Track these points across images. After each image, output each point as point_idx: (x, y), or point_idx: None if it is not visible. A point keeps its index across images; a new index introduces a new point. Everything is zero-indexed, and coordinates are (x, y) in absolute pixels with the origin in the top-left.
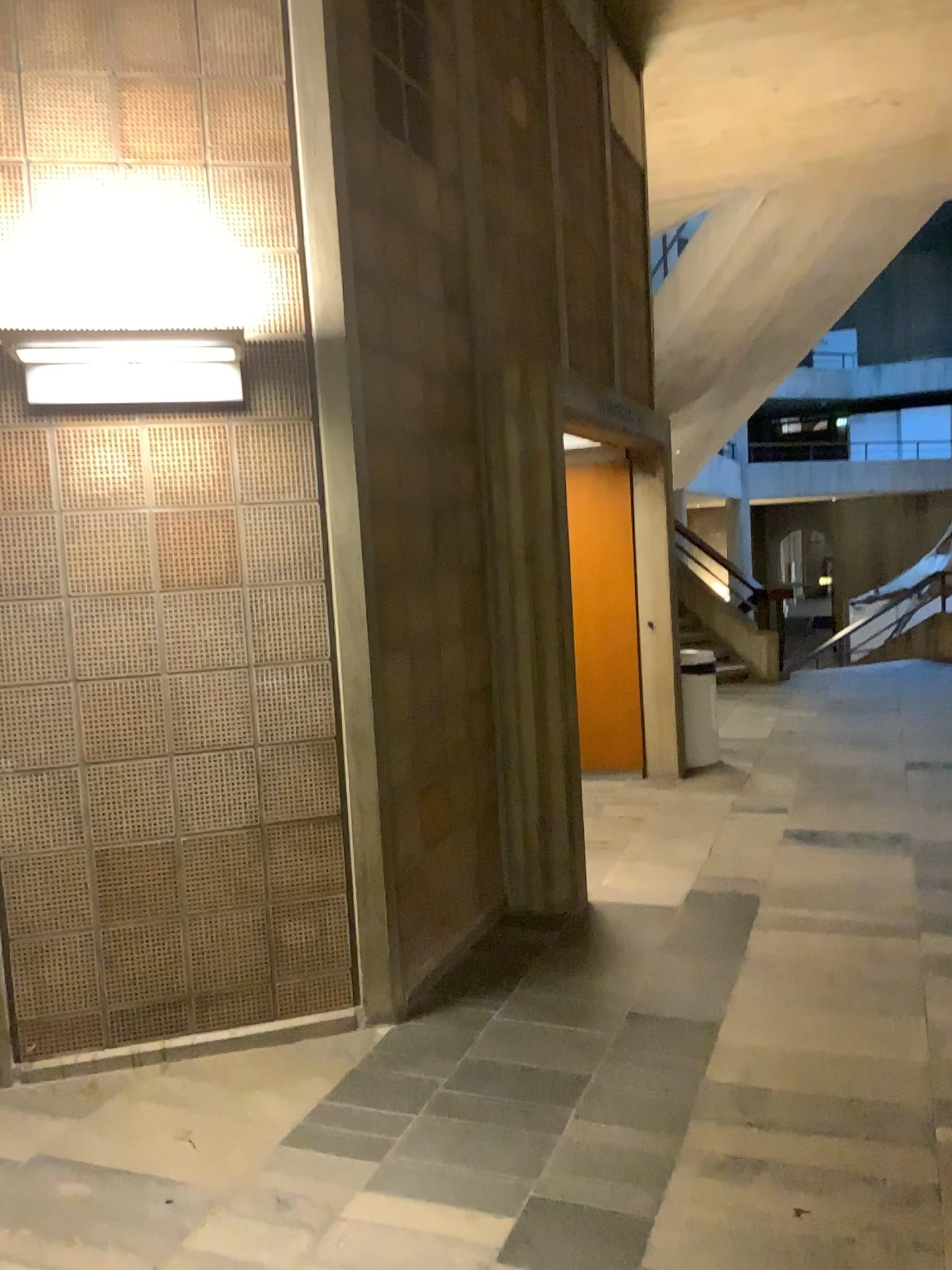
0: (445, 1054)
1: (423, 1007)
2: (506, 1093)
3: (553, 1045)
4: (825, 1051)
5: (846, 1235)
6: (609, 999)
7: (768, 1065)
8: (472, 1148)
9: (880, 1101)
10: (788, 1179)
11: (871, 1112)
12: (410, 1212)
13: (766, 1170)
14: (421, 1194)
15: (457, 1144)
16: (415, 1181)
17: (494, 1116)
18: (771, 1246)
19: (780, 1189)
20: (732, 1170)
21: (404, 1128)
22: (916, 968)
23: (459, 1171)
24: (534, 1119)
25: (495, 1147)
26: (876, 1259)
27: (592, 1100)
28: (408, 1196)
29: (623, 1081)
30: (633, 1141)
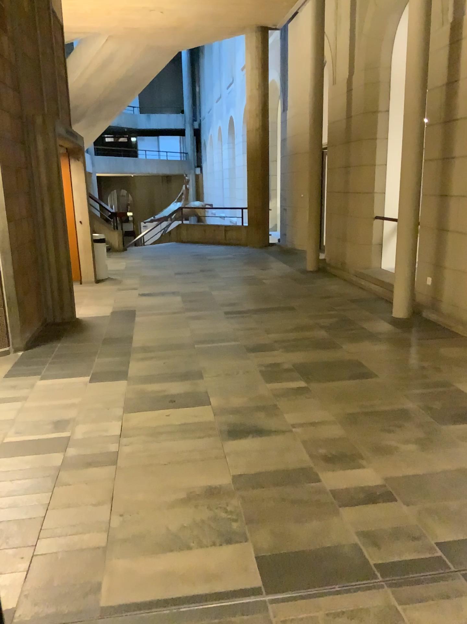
0: (48, 353)
1: (32, 345)
2: (73, 356)
3: (82, 346)
4: (164, 336)
5: (176, 363)
6: (96, 335)
7: (149, 341)
8: (69, 367)
9: (180, 342)
10: (160, 358)
11: (178, 344)
12: (58, 379)
13: (154, 357)
14: (59, 376)
15: (64, 367)
16: (56, 374)
17: (72, 360)
18: (159, 367)
19: (158, 359)
20: (145, 359)
21: (45, 367)
22: (185, 318)
23: (68, 371)
24: (85, 359)
25: (76, 365)
26: (183, 365)
27: (101, 354)
28: (55, 377)
29: (108, 349)
30: (116, 358)
